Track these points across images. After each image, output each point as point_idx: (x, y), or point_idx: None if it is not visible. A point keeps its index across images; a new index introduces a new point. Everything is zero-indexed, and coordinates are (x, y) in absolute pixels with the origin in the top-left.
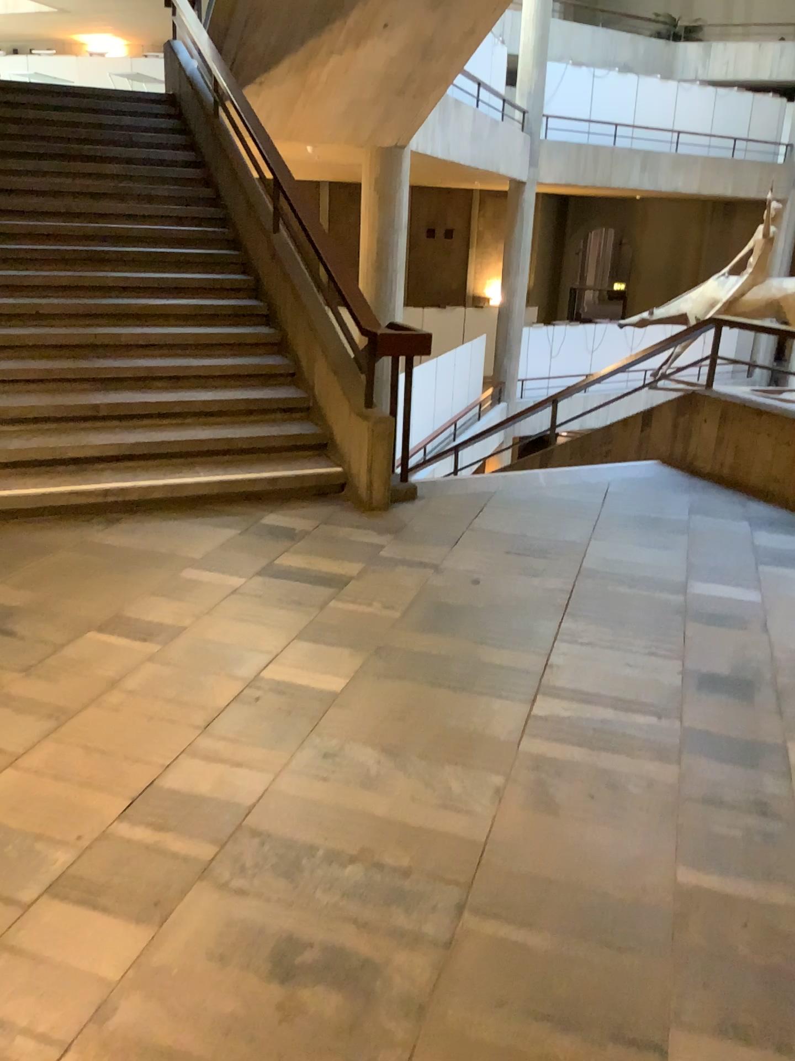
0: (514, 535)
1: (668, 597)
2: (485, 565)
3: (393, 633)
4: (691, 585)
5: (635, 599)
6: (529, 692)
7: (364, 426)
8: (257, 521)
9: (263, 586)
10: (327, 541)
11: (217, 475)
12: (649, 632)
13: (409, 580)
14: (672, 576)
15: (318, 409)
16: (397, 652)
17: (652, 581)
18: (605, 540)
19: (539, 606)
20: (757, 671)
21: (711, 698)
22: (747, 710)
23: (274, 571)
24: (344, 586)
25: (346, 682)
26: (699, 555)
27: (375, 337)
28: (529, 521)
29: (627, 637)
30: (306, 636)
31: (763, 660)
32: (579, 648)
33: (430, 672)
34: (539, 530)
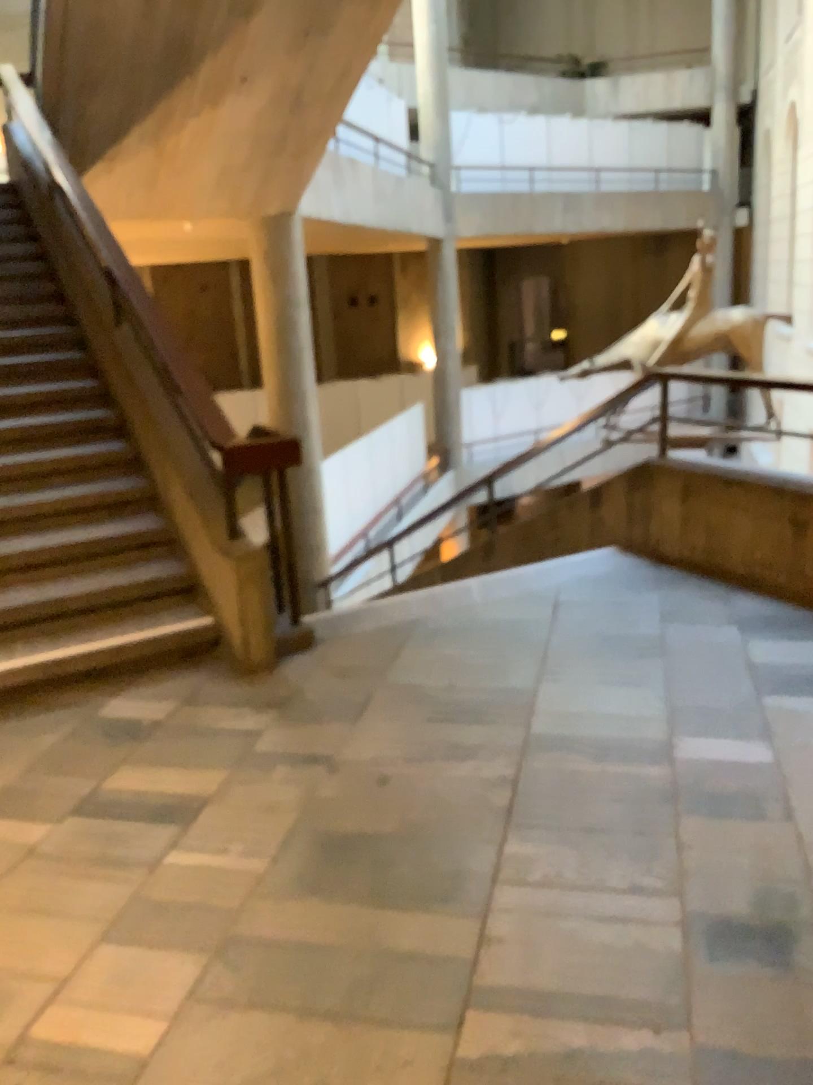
0: (439, 690)
1: (649, 769)
2: (398, 746)
3: (255, 900)
4: (676, 741)
5: (603, 778)
6: (454, 1002)
7: (230, 565)
8: (95, 713)
9: (76, 833)
10: (185, 735)
11: (42, 654)
12: (627, 839)
13: (290, 791)
14: (651, 731)
15: (178, 544)
16: (257, 943)
17: (624, 743)
18: (558, 680)
19: (471, 811)
20: (791, 897)
21: (731, 969)
22: (790, 990)
23: (97, 804)
24: (196, 816)
25: (166, 1025)
26: (682, 689)
27: (229, 451)
28: (459, 663)
29: (597, 854)
30: (121, 928)
31: (797, 874)
32: (529, 889)
33: (301, 979)
34: (472, 677)
